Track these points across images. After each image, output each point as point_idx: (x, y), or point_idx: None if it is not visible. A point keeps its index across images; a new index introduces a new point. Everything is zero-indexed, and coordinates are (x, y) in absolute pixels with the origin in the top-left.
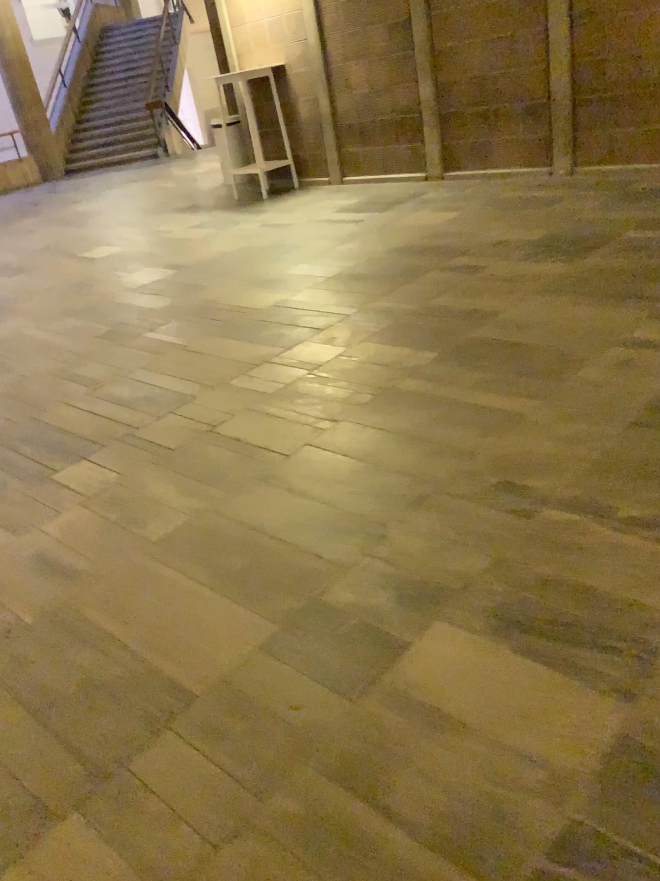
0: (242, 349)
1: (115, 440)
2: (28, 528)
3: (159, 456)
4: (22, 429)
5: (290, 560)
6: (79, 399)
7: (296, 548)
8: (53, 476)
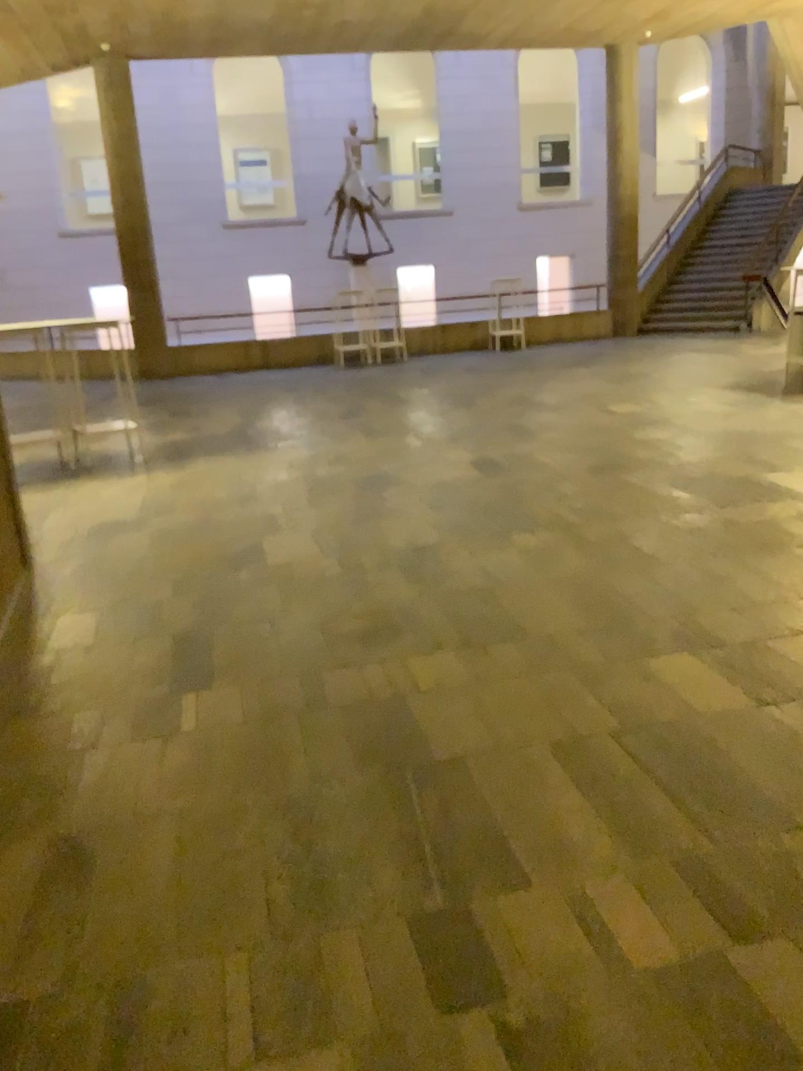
0: (693, 500)
1: (565, 528)
2: (490, 555)
3: (588, 542)
4: (510, 508)
5: (633, 606)
6: (555, 501)
7: (640, 603)
8: (517, 536)
